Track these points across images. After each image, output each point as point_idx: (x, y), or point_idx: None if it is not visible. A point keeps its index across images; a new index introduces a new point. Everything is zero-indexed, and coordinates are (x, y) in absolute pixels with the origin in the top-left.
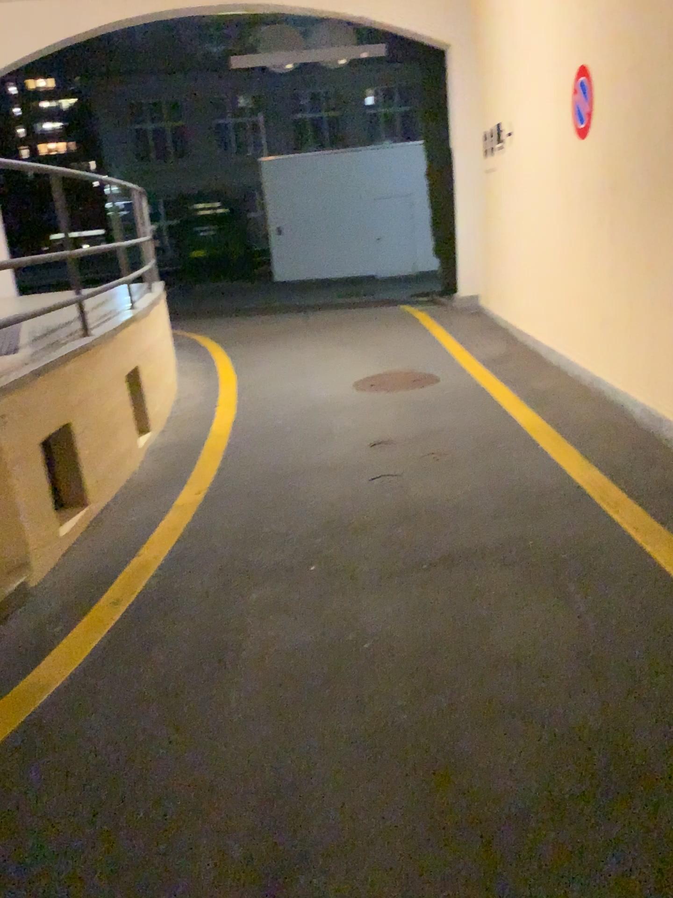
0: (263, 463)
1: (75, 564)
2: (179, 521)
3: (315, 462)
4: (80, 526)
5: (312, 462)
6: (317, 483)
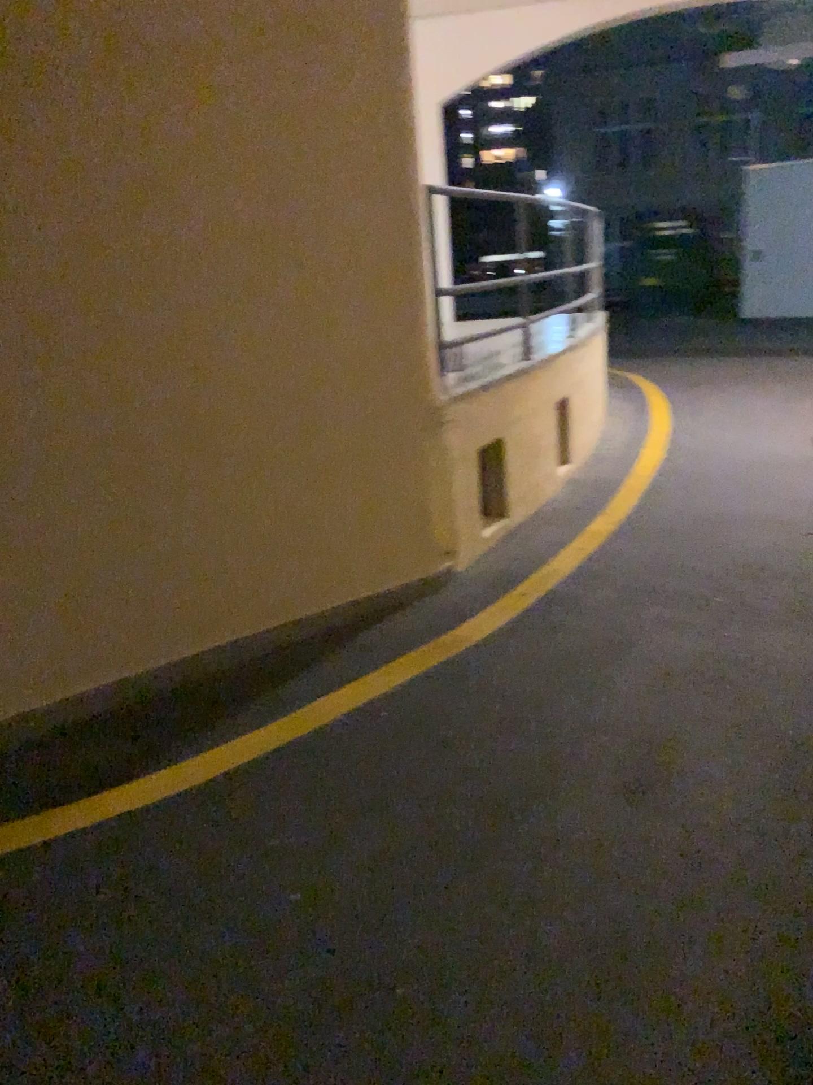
0: (685, 504)
1: (493, 562)
2: (591, 542)
3: (742, 510)
4: (500, 532)
5: (738, 509)
6: (739, 528)
